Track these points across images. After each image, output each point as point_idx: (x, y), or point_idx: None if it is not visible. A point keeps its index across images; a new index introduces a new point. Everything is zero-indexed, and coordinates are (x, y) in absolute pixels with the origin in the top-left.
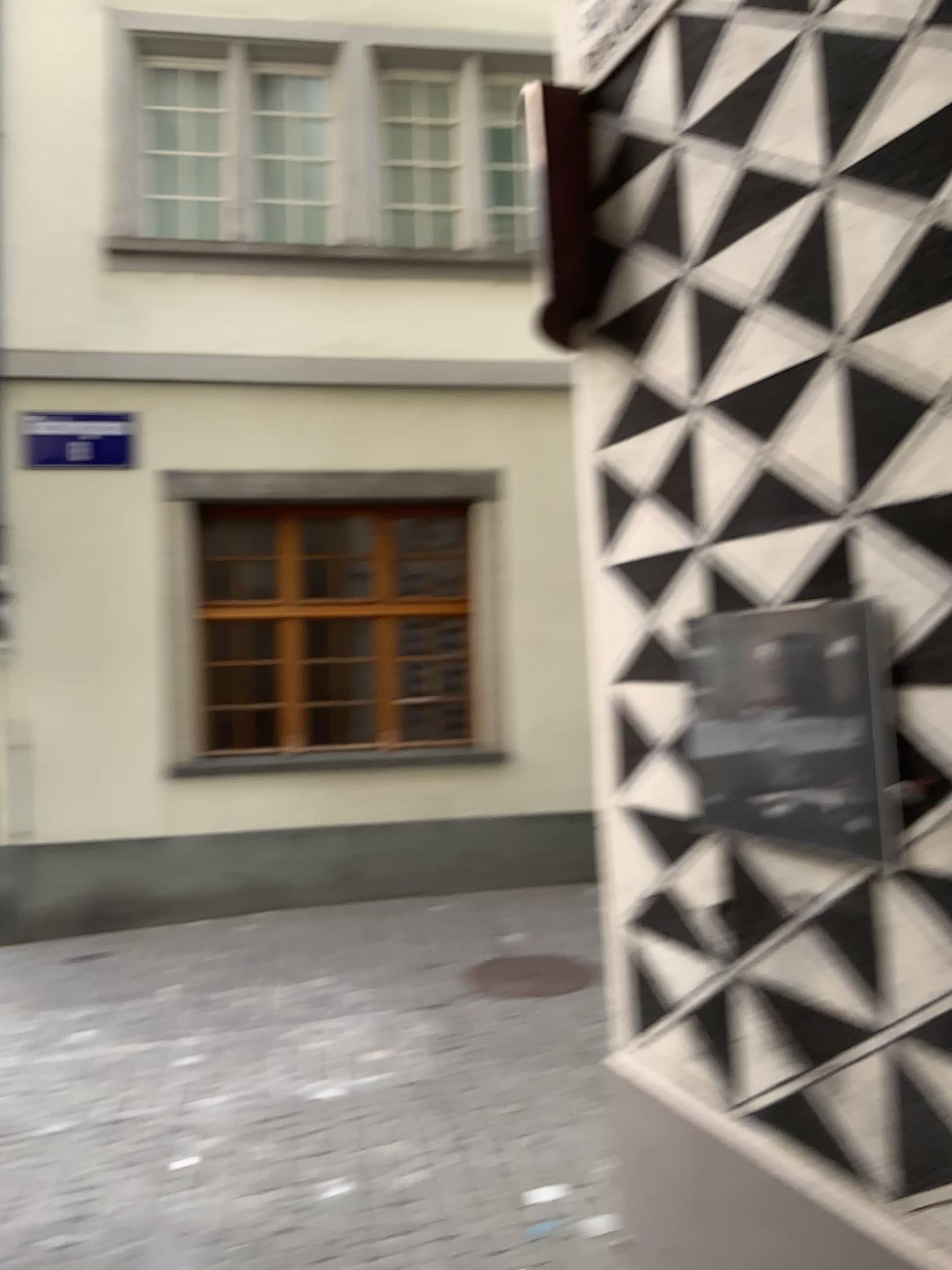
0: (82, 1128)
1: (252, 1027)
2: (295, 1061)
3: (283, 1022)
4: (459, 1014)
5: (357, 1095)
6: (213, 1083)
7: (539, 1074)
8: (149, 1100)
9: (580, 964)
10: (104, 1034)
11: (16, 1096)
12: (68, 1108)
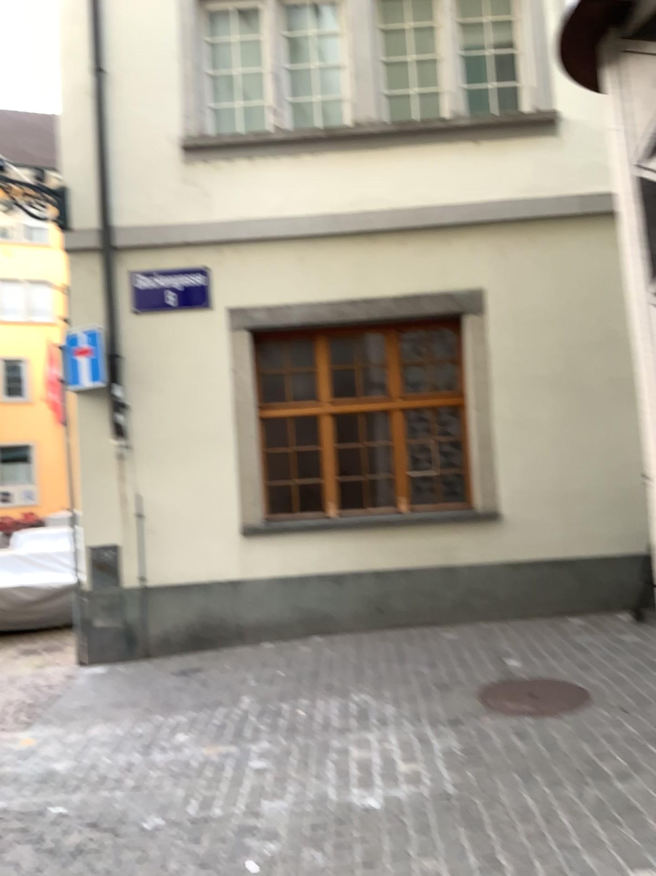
0: (174, 825)
1: (309, 736)
2: (344, 770)
3: (334, 732)
4: (478, 730)
5: (396, 805)
6: (277, 787)
7: (555, 793)
8: (227, 801)
9: (577, 687)
10: (197, 738)
11: (127, 791)
12: (164, 805)
